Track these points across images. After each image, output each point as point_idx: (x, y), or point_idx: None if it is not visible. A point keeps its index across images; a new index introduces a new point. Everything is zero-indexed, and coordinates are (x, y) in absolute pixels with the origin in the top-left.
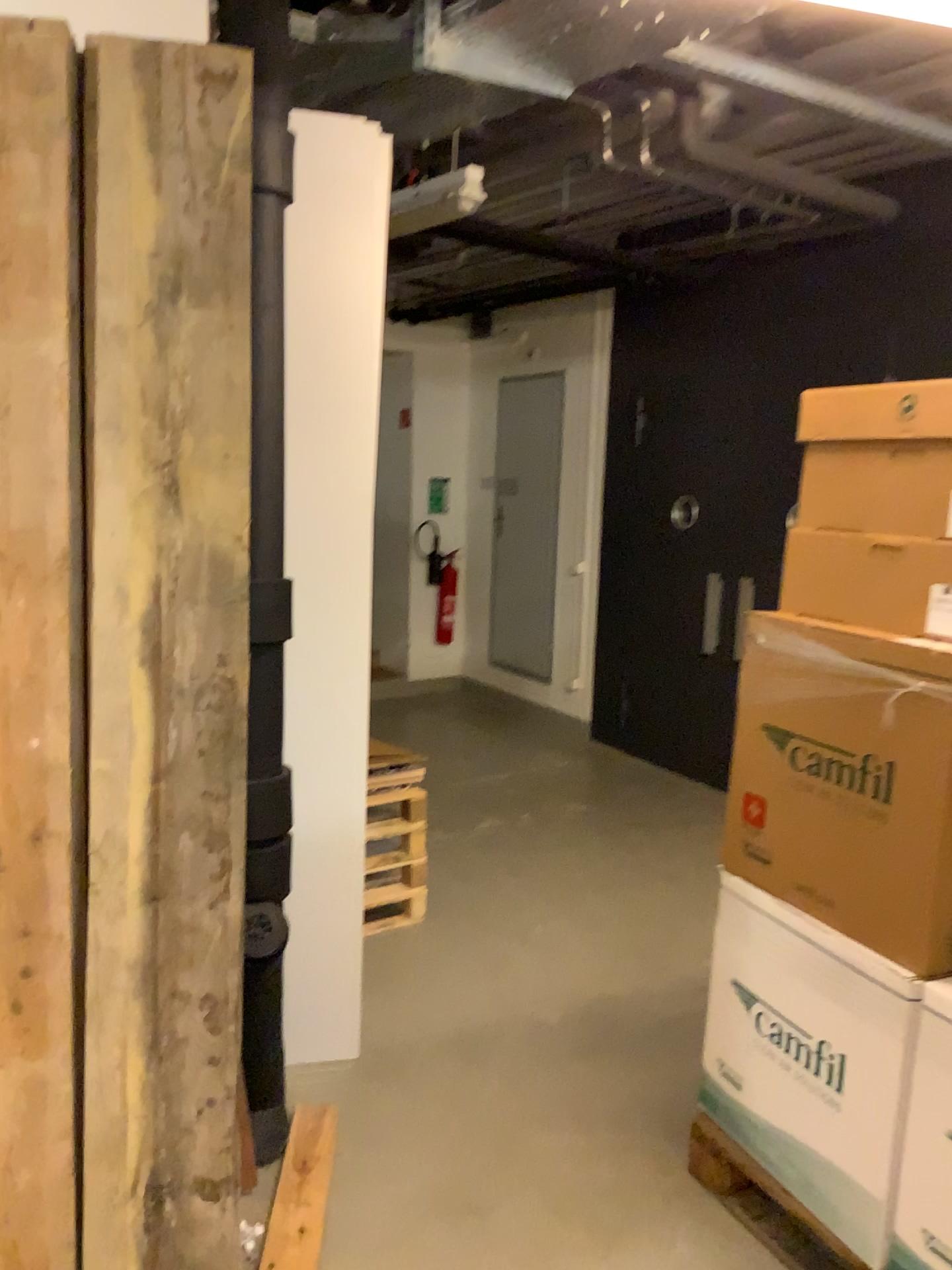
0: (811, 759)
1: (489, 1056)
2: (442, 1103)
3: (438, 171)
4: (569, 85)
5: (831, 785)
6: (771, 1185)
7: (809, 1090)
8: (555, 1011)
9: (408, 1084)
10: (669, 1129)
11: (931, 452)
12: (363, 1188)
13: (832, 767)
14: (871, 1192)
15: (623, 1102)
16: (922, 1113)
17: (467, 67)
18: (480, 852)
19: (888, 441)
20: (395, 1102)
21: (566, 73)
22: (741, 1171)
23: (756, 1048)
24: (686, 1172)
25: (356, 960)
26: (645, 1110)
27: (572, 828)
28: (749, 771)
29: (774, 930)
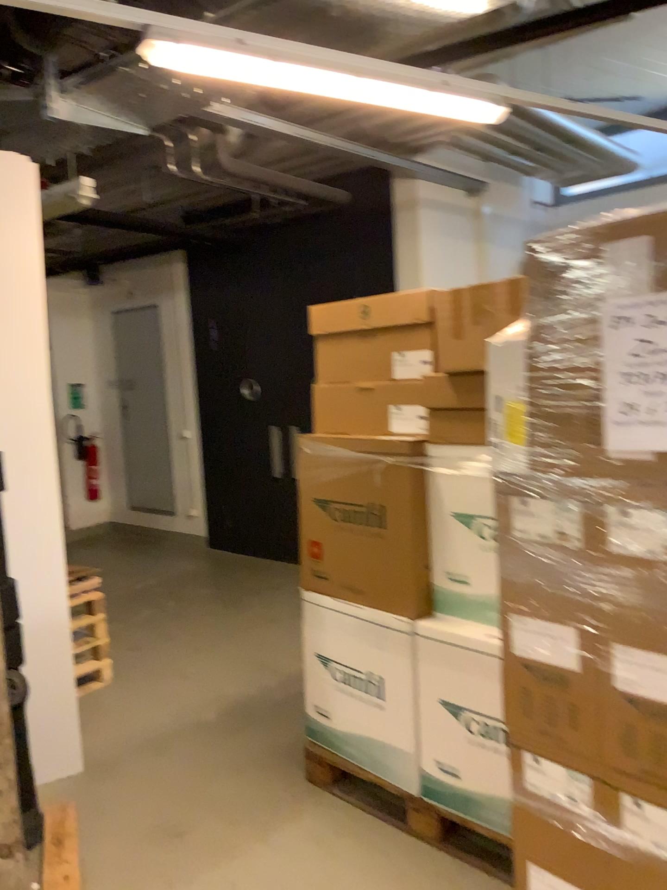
0: (341, 513)
1: (173, 747)
2: (147, 781)
3: (59, 179)
4: (145, 129)
5: (354, 525)
6: (354, 767)
7: (366, 703)
8: (211, 712)
9: (121, 776)
10: (292, 759)
11: (379, 333)
12: (103, 840)
13: (353, 515)
14: (406, 748)
15: (262, 752)
16: (425, 693)
17: (79, 119)
18: (145, 629)
19: (357, 329)
20: (115, 788)
21: (143, 122)
22: (336, 766)
23: (335, 689)
24: (305, 777)
25: (75, 702)
26: (276, 753)
27: (204, 602)
28: (308, 528)
29: (335, 616)
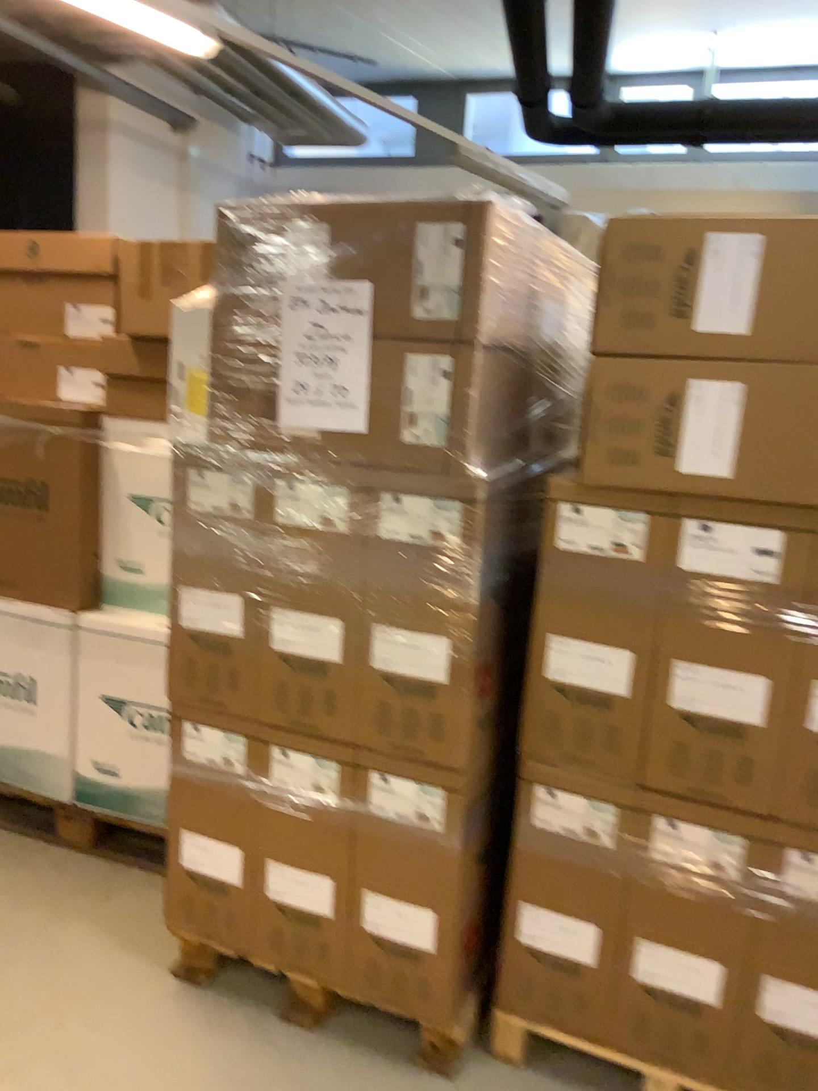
0: None
1: None
2: None
3: None
4: None
5: (7, 505)
6: None
7: (13, 707)
8: None
9: None
10: None
11: (51, 281)
12: None
13: (7, 492)
14: (59, 752)
15: None
16: (84, 690)
17: None
18: None
19: (23, 272)
20: None
21: None
22: None
23: None
24: None
25: None
26: None
27: None
28: None
29: None
